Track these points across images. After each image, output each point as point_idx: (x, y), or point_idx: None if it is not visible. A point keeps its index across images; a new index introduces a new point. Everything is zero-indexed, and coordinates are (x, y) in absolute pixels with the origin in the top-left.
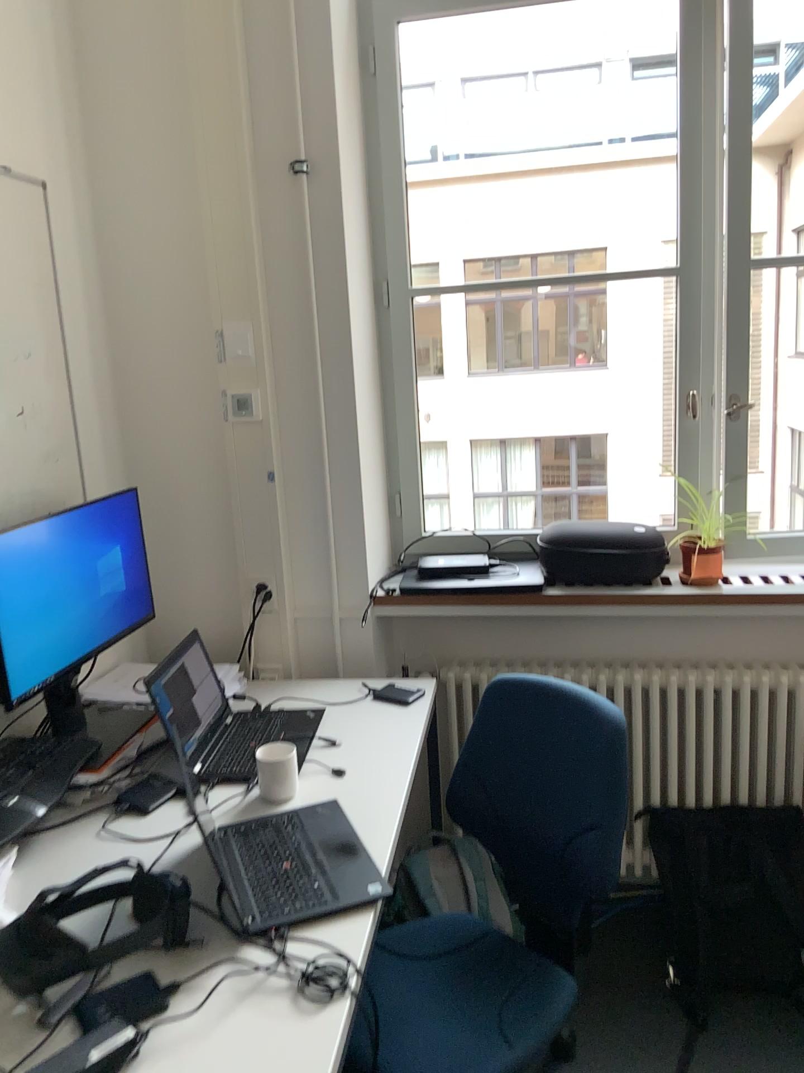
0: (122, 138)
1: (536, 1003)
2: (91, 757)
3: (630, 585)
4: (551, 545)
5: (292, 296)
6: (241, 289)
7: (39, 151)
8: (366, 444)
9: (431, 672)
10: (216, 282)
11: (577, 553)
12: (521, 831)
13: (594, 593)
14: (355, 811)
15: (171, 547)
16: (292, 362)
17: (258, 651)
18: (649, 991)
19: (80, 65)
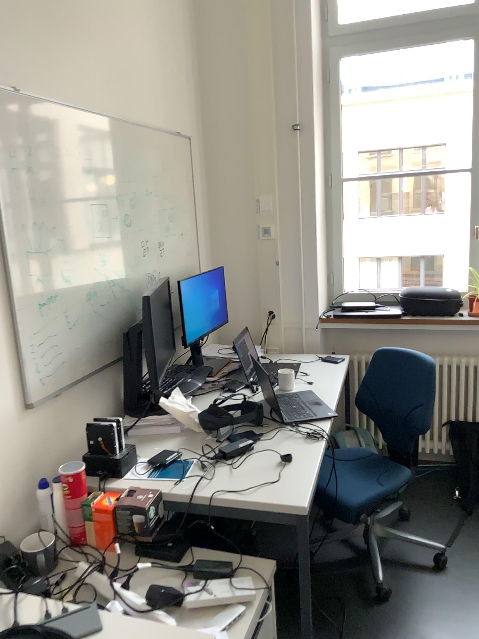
0: (218, 116)
1: (392, 475)
2: (208, 373)
3: (441, 316)
4: (404, 298)
5: (290, 184)
6: (268, 181)
7: (188, 125)
8: (321, 250)
9: (346, 355)
10: (257, 178)
11: (417, 301)
12: (387, 411)
13: (424, 319)
14: (319, 395)
15: (231, 295)
16: (288, 213)
17: (268, 342)
18: (445, 499)
19: (202, 85)
